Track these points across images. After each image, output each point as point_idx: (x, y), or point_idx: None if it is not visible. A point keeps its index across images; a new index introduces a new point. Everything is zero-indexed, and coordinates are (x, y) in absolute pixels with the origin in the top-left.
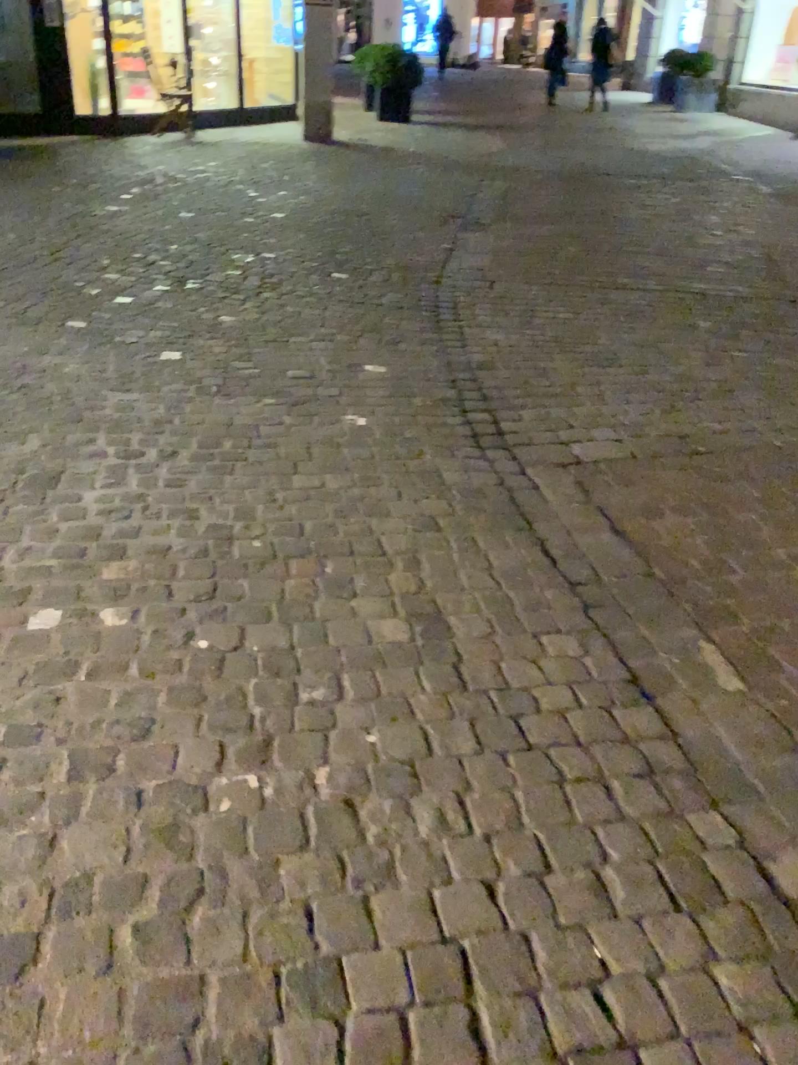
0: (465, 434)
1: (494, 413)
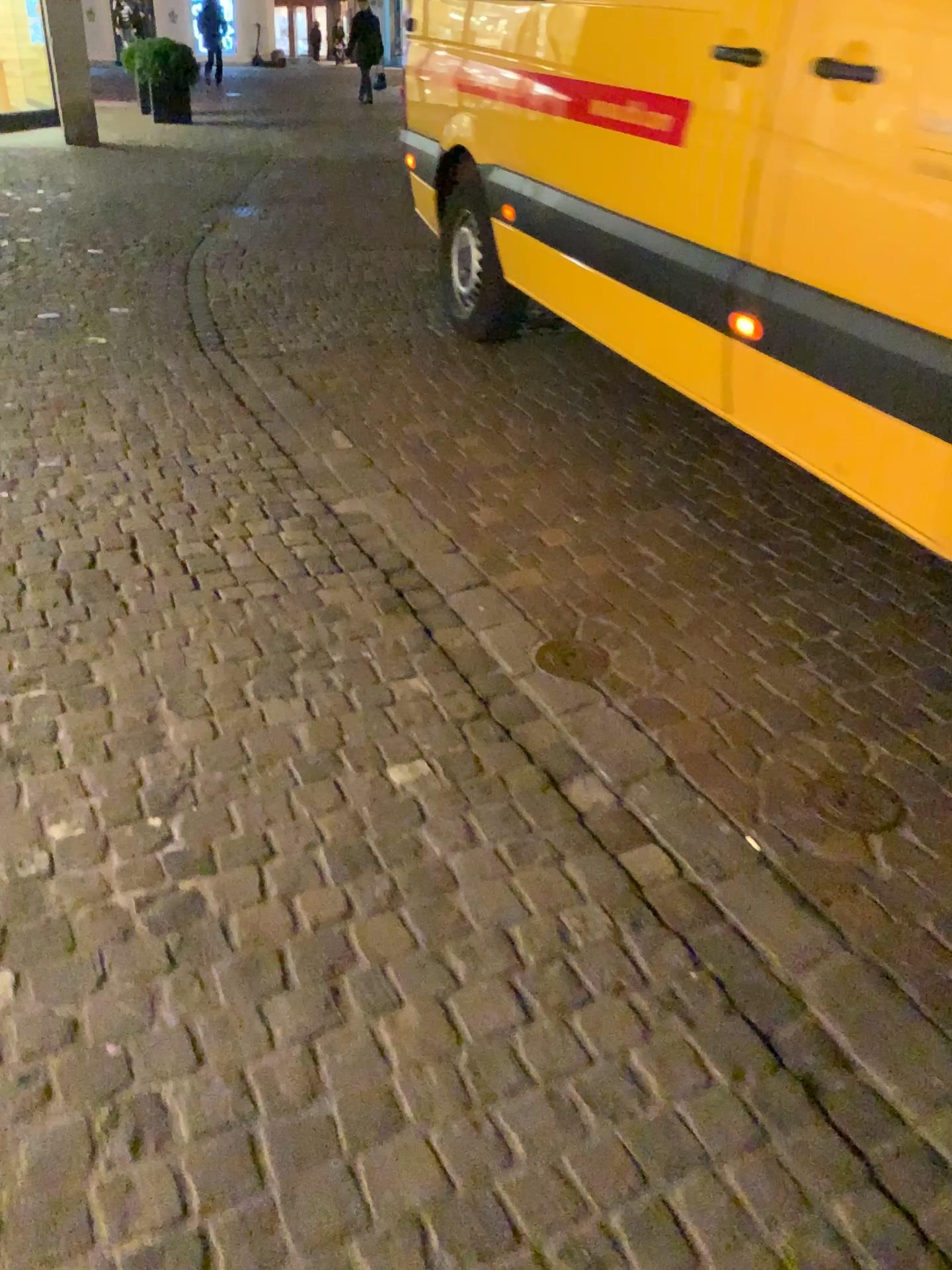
0: (188, 342)
1: (217, 329)
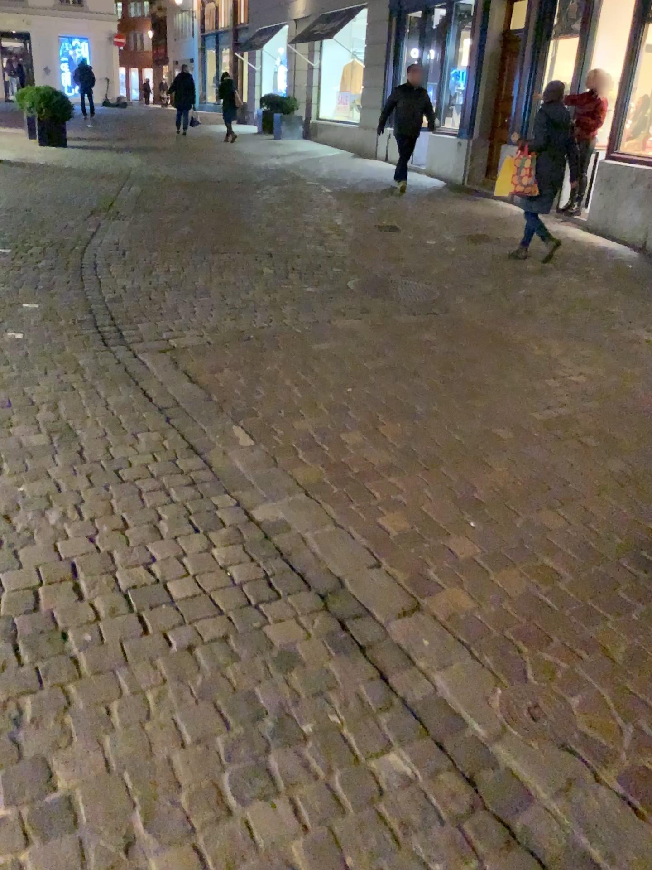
0: (94, 337)
1: (116, 325)
